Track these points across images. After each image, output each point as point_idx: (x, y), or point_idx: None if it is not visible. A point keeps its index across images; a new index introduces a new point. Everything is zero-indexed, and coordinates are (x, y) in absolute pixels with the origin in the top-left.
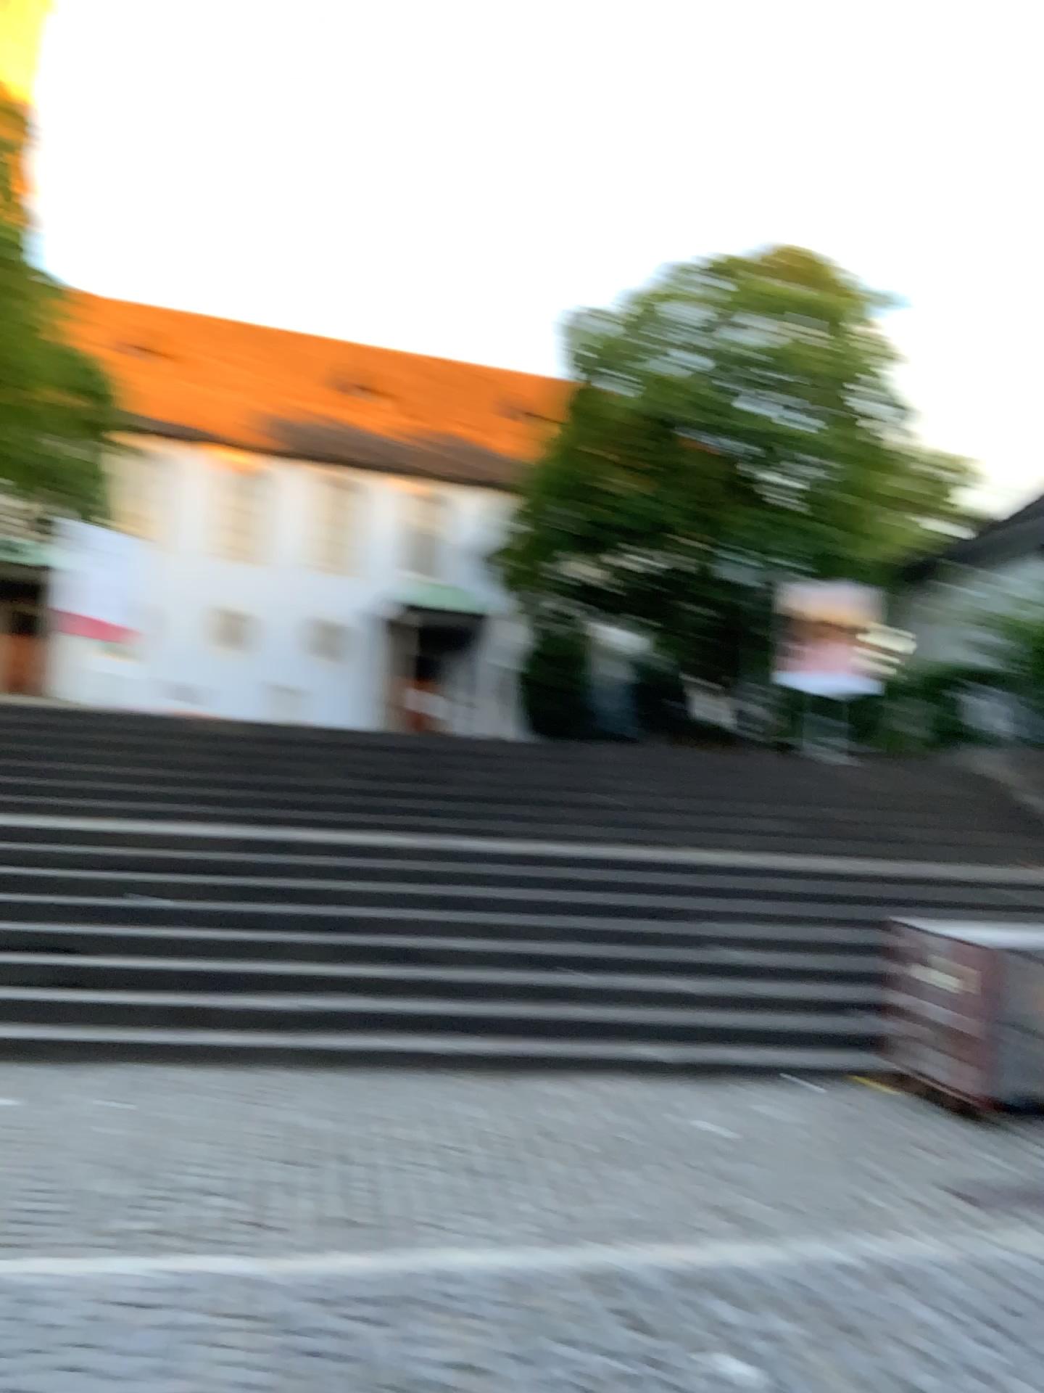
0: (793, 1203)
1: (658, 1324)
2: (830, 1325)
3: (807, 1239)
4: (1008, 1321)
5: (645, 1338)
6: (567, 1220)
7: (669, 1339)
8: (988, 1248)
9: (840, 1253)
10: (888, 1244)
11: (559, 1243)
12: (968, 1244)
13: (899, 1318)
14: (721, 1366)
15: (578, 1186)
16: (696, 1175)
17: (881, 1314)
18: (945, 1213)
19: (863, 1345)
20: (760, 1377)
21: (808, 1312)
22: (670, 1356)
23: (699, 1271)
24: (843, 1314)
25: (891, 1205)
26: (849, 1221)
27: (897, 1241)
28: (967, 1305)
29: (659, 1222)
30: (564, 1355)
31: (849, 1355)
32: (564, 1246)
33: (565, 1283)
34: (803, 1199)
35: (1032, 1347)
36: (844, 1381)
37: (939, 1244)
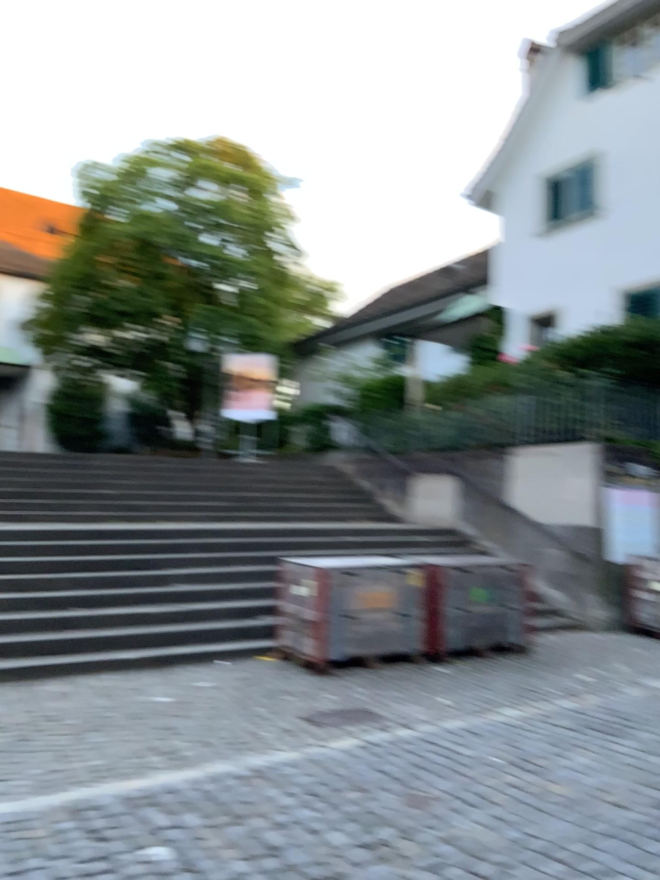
0: (207, 740)
1: (109, 832)
2: (221, 812)
3: (213, 761)
4: (324, 791)
5: (98, 844)
6: (55, 774)
7: (115, 841)
8: (318, 749)
9: (232, 766)
10: (262, 755)
11: (48, 790)
12: (308, 748)
13: (263, 801)
14: (147, 852)
15: (66, 749)
16: (147, 731)
17: (252, 800)
18: (297, 732)
19: (238, 821)
20: (173, 853)
21: (208, 807)
22: (115, 852)
23: (141, 793)
24: (229, 804)
25: (265, 732)
26: (240, 745)
27: (267, 753)
28: (303, 786)
29: (119, 765)
30: (40, 866)
31: (230, 829)
32: (50, 792)
33: (48, 817)
34: (213, 736)
35: (336, 804)
36: (225, 846)
37: (291, 751)
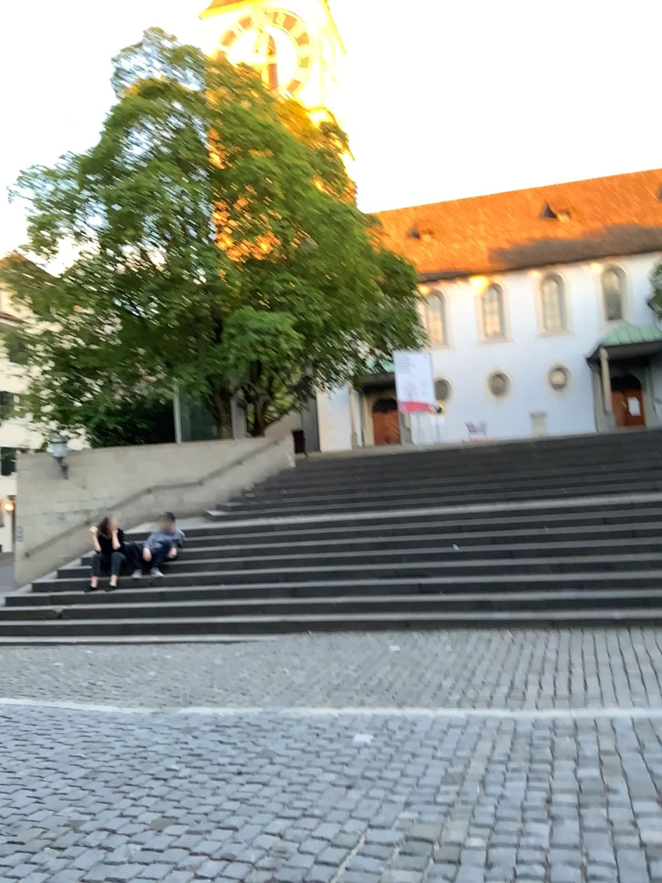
0: None
1: None
2: None
3: None
4: None
5: None
6: None
7: None
8: None
9: None
10: None
11: None
12: None
13: None
14: None
15: None
16: None
17: None
18: None
19: None
20: None
21: None
22: None
23: None
24: None
25: None
26: None
27: None
28: None
29: None
30: (654, 746)
31: None
32: None
33: None
34: None
35: None
36: None
37: None
